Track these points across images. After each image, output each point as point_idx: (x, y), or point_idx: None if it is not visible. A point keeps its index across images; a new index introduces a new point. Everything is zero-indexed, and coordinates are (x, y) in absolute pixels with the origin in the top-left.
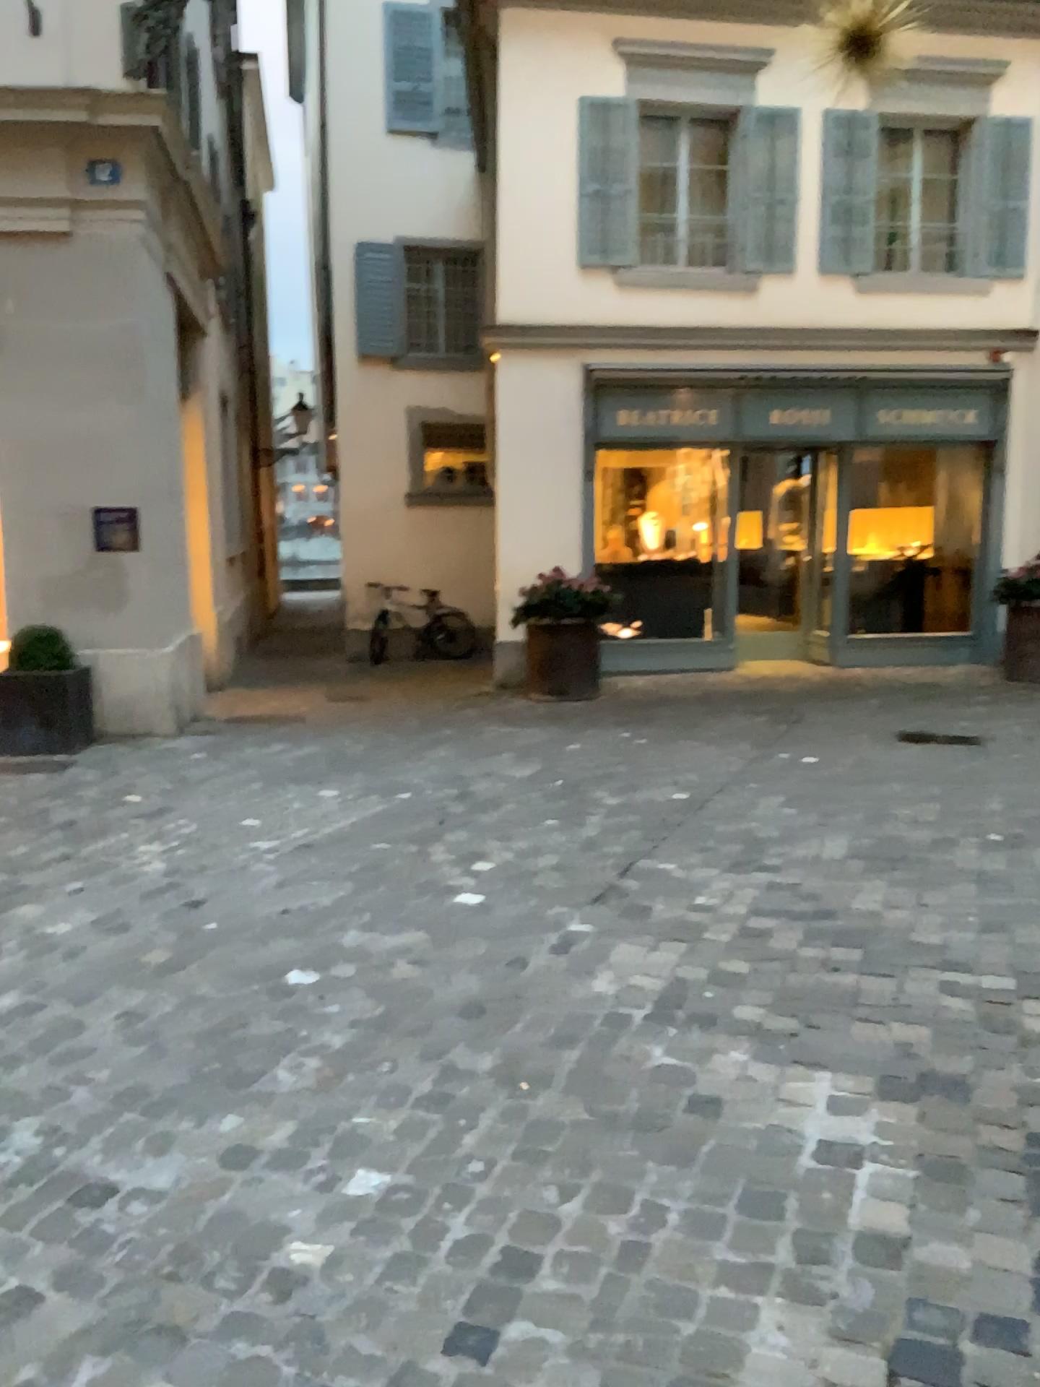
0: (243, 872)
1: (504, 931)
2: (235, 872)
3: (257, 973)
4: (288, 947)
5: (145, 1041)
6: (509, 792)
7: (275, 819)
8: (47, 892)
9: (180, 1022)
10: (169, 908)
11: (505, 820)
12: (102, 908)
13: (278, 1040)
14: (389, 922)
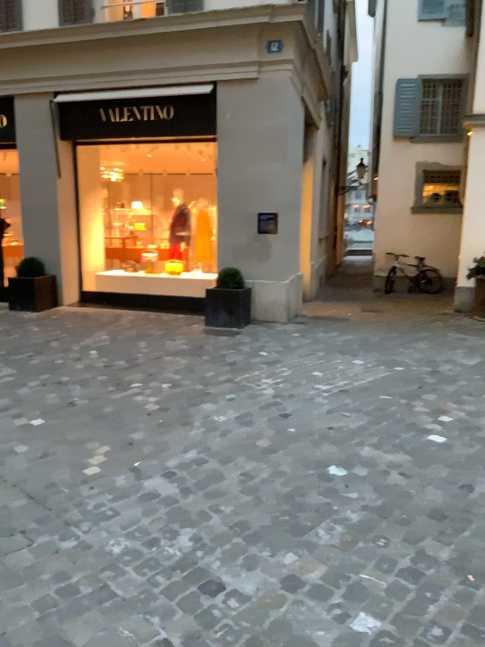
0: (311, 402)
1: (458, 462)
2: (307, 401)
3: (313, 463)
4: (331, 450)
5: (251, 494)
6: (462, 373)
7: (331, 374)
8: (217, 399)
9: (270, 486)
10: (273, 416)
11: (459, 391)
12: (241, 411)
13: (321, 508)
14: (388, 444)
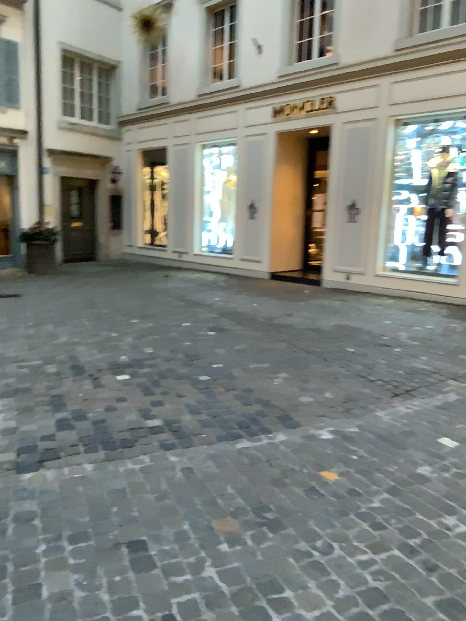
0: None
1: None
2: None
3: None
4: None
5: None
6: None
7: None
8: None
9: None
10: None
11: None
12: None
13: None
14: None
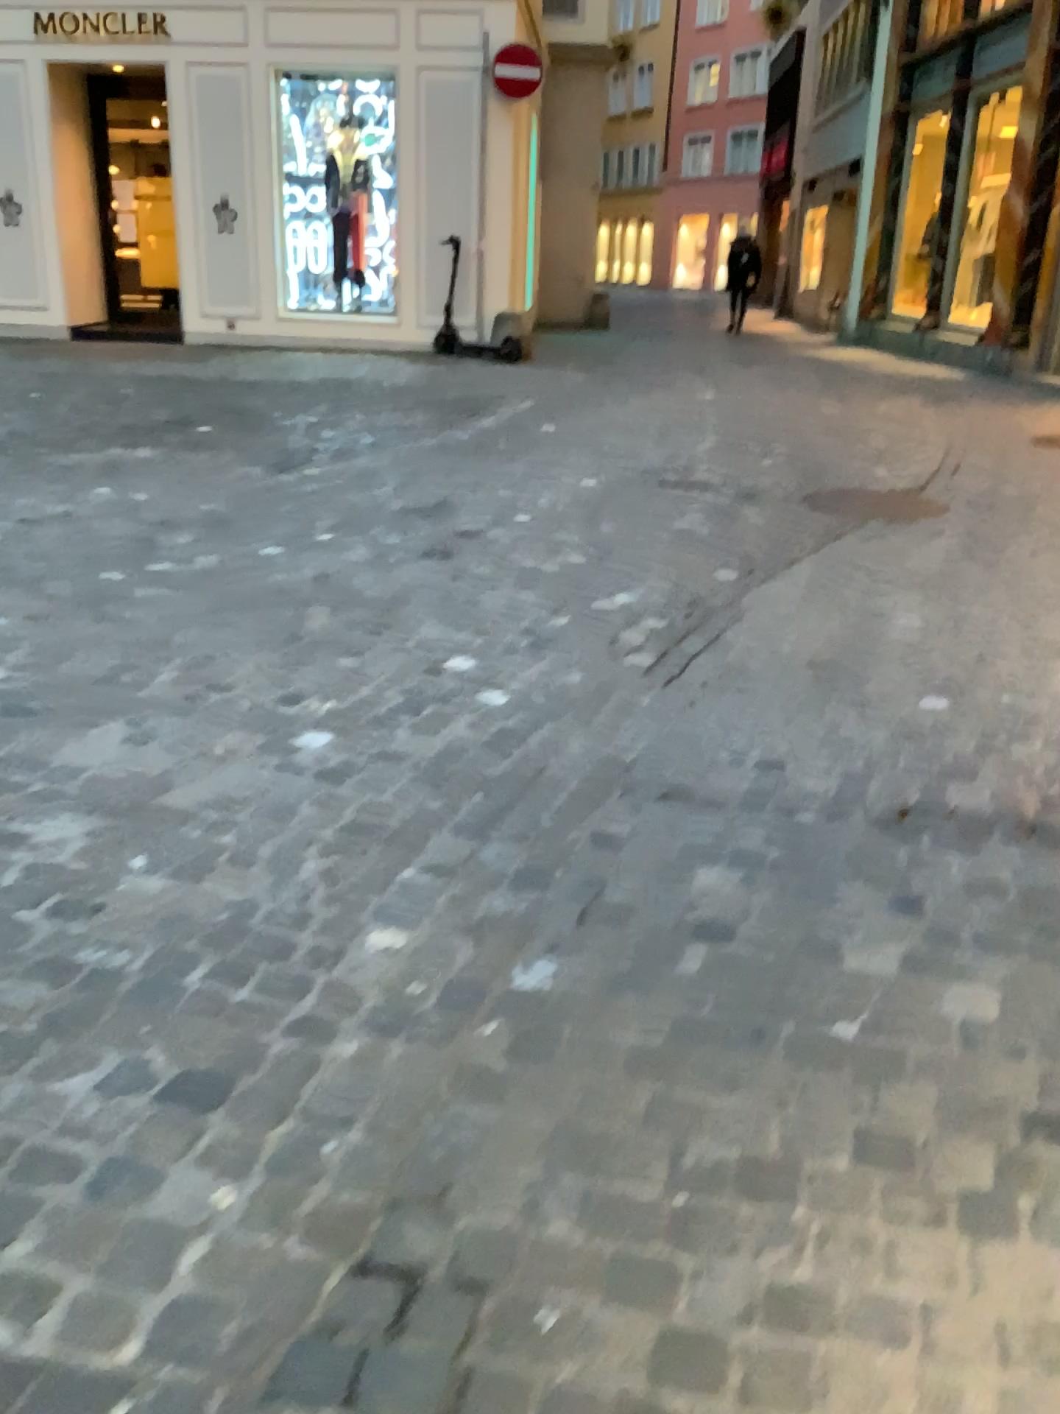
0: None
1: None
2: None
3: None
4: None
5: None
6: None
7: None
8: None
9: None
10: None
11: None
12: None
13: None
14: None
